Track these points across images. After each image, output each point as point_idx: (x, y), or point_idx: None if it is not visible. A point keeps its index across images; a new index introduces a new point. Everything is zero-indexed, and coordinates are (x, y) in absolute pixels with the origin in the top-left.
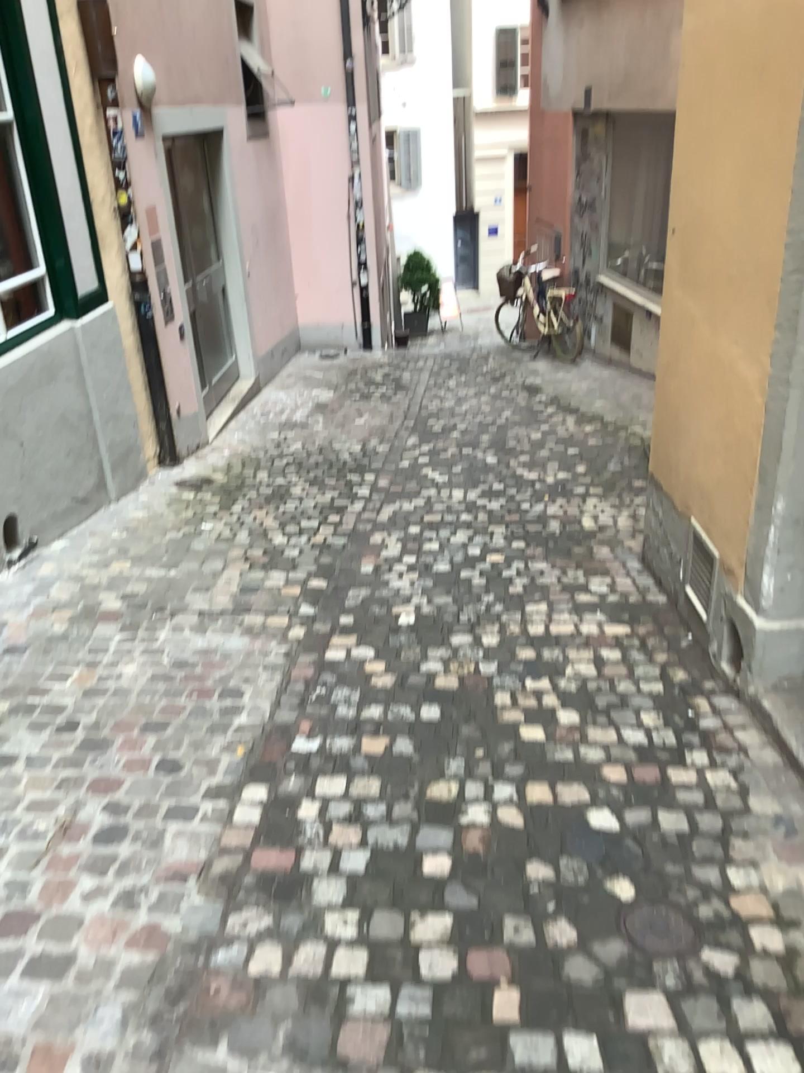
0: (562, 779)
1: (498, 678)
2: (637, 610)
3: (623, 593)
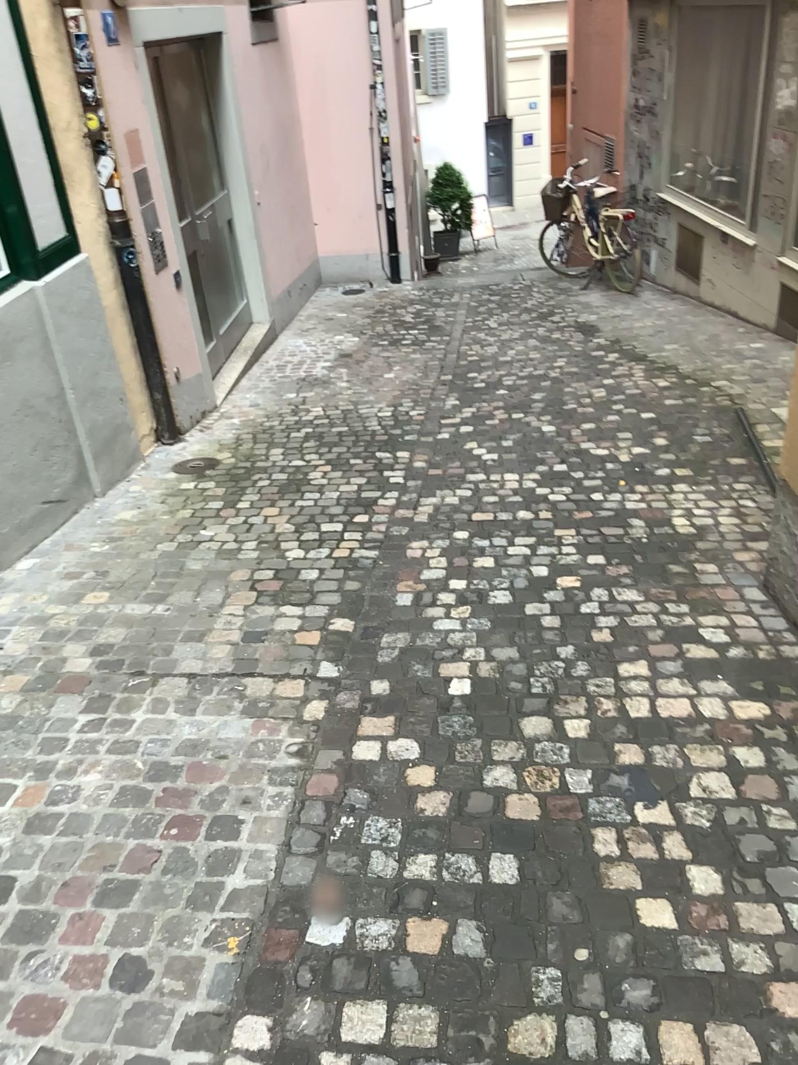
0: (715, 1019)
1: (595, 803)
2: (772, 676)
3: (748, 646)
